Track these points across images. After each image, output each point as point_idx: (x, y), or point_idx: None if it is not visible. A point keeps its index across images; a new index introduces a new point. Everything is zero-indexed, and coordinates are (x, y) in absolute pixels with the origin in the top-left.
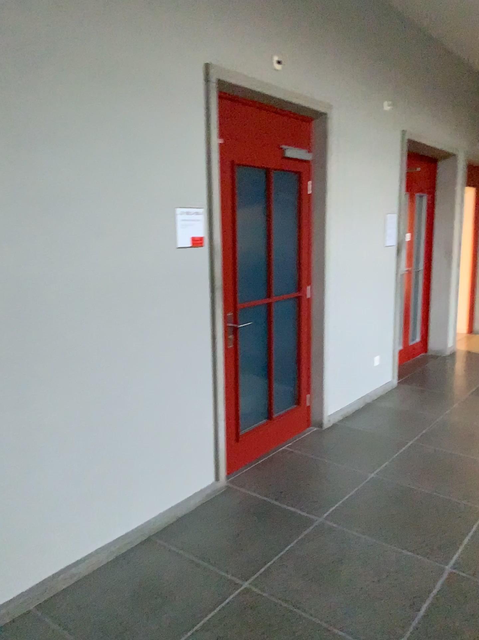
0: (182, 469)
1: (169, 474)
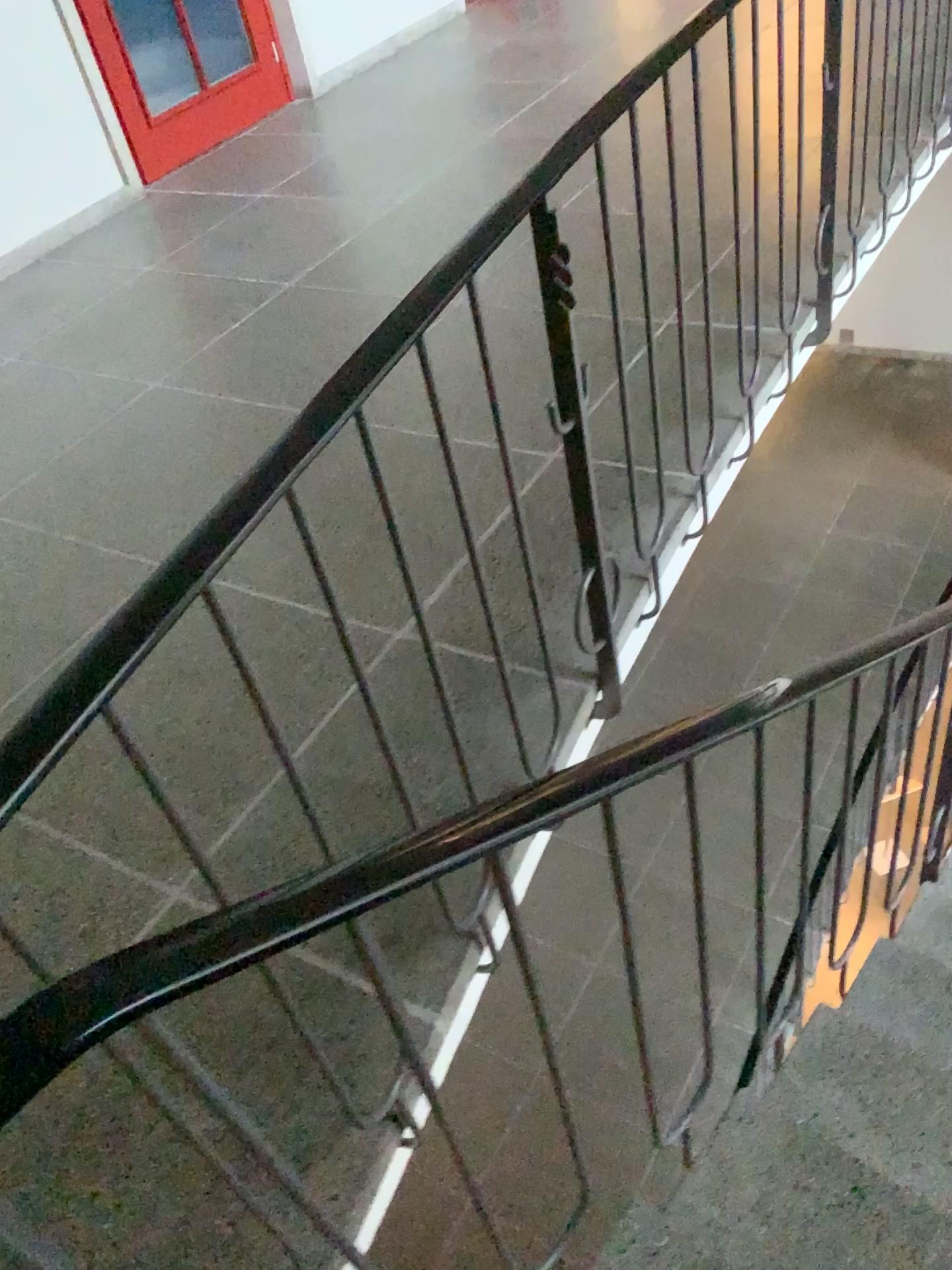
0: (68, 168)
1: (46, 177)
